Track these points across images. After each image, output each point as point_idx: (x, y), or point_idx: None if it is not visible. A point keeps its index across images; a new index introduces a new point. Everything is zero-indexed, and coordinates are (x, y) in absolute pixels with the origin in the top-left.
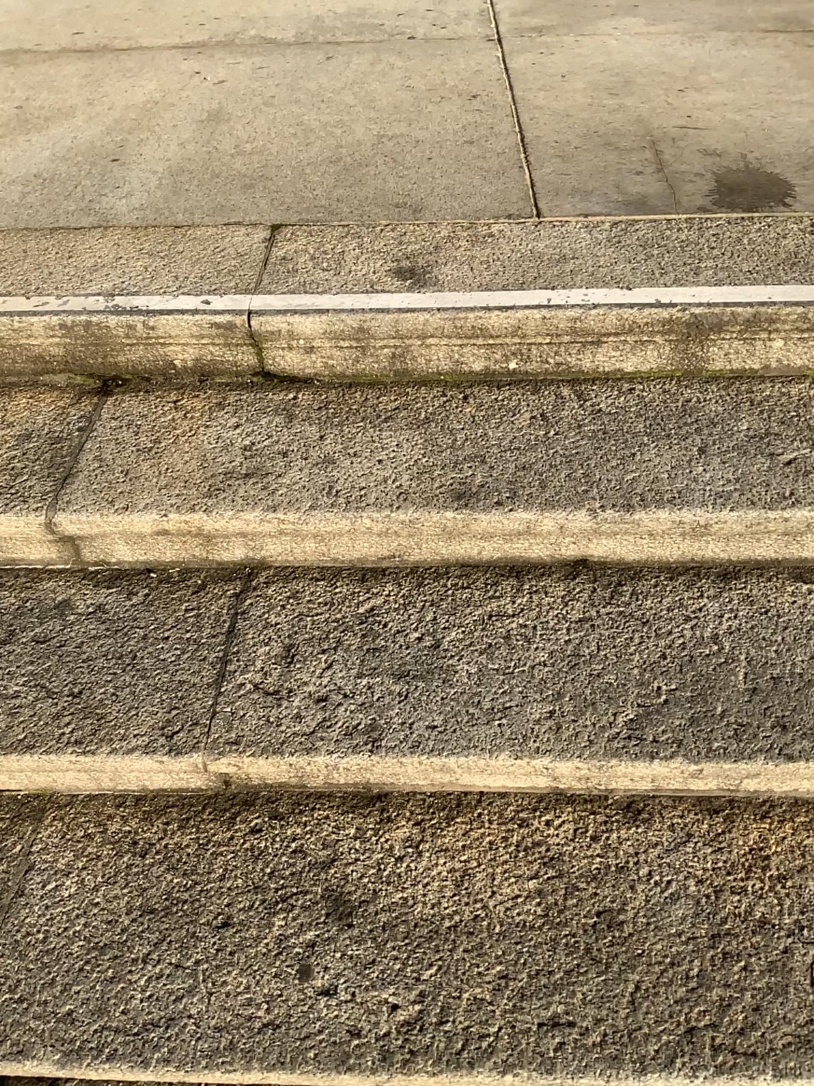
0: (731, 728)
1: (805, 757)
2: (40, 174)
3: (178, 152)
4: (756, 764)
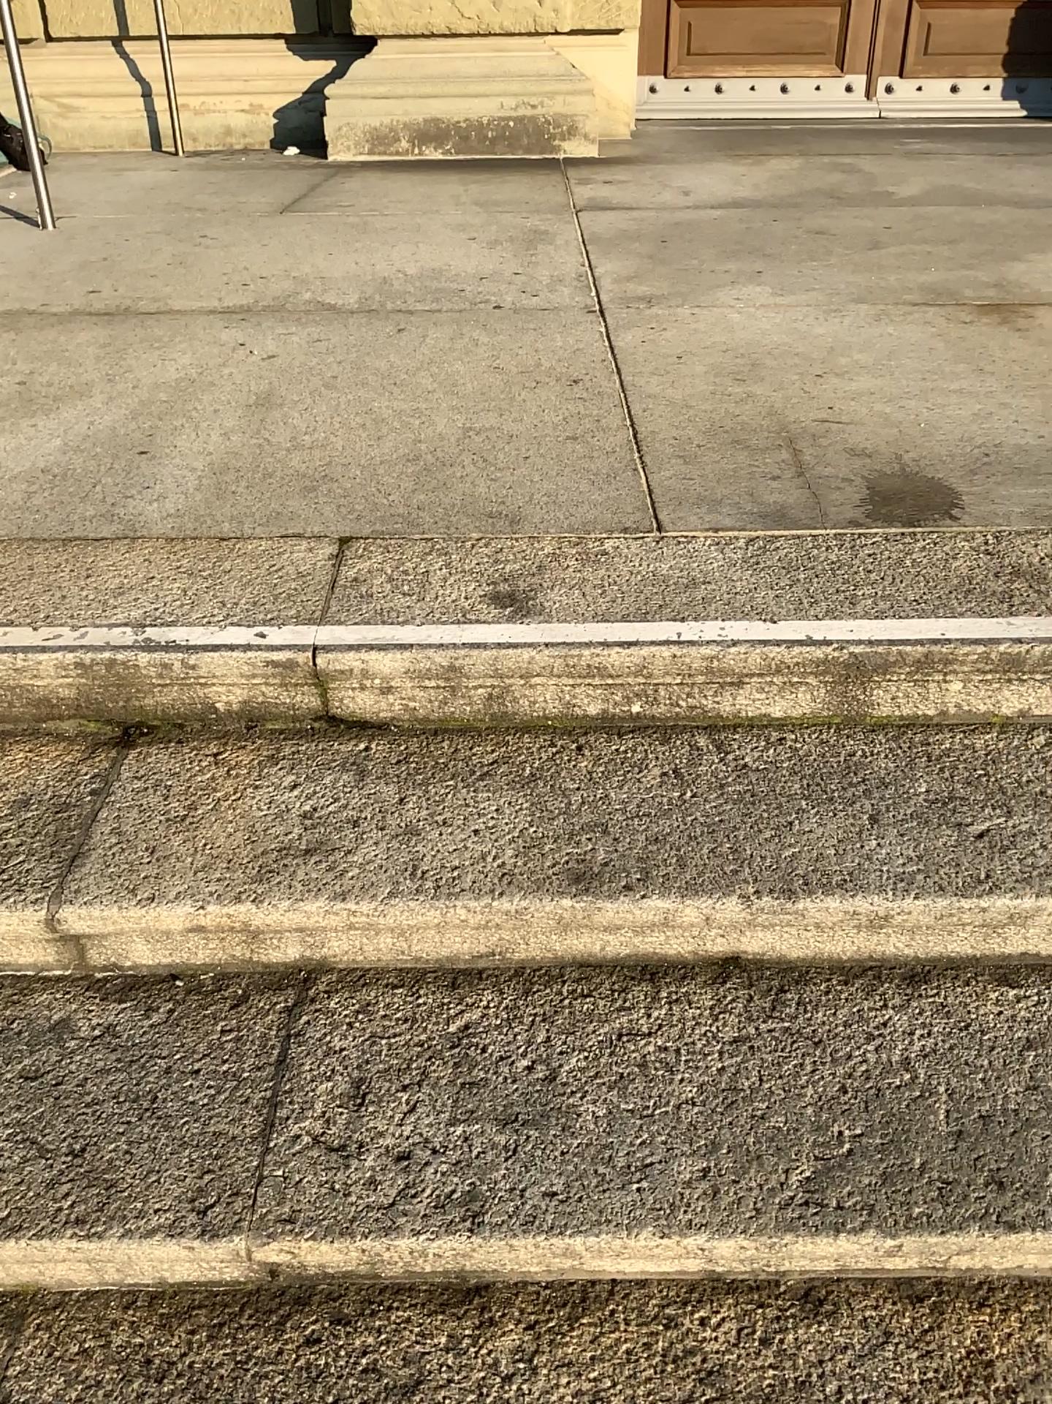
0: (933, 1187)
1: (1029, 1225)
2: (49, 467)
3: (219, 442)
4: (969, 1237)
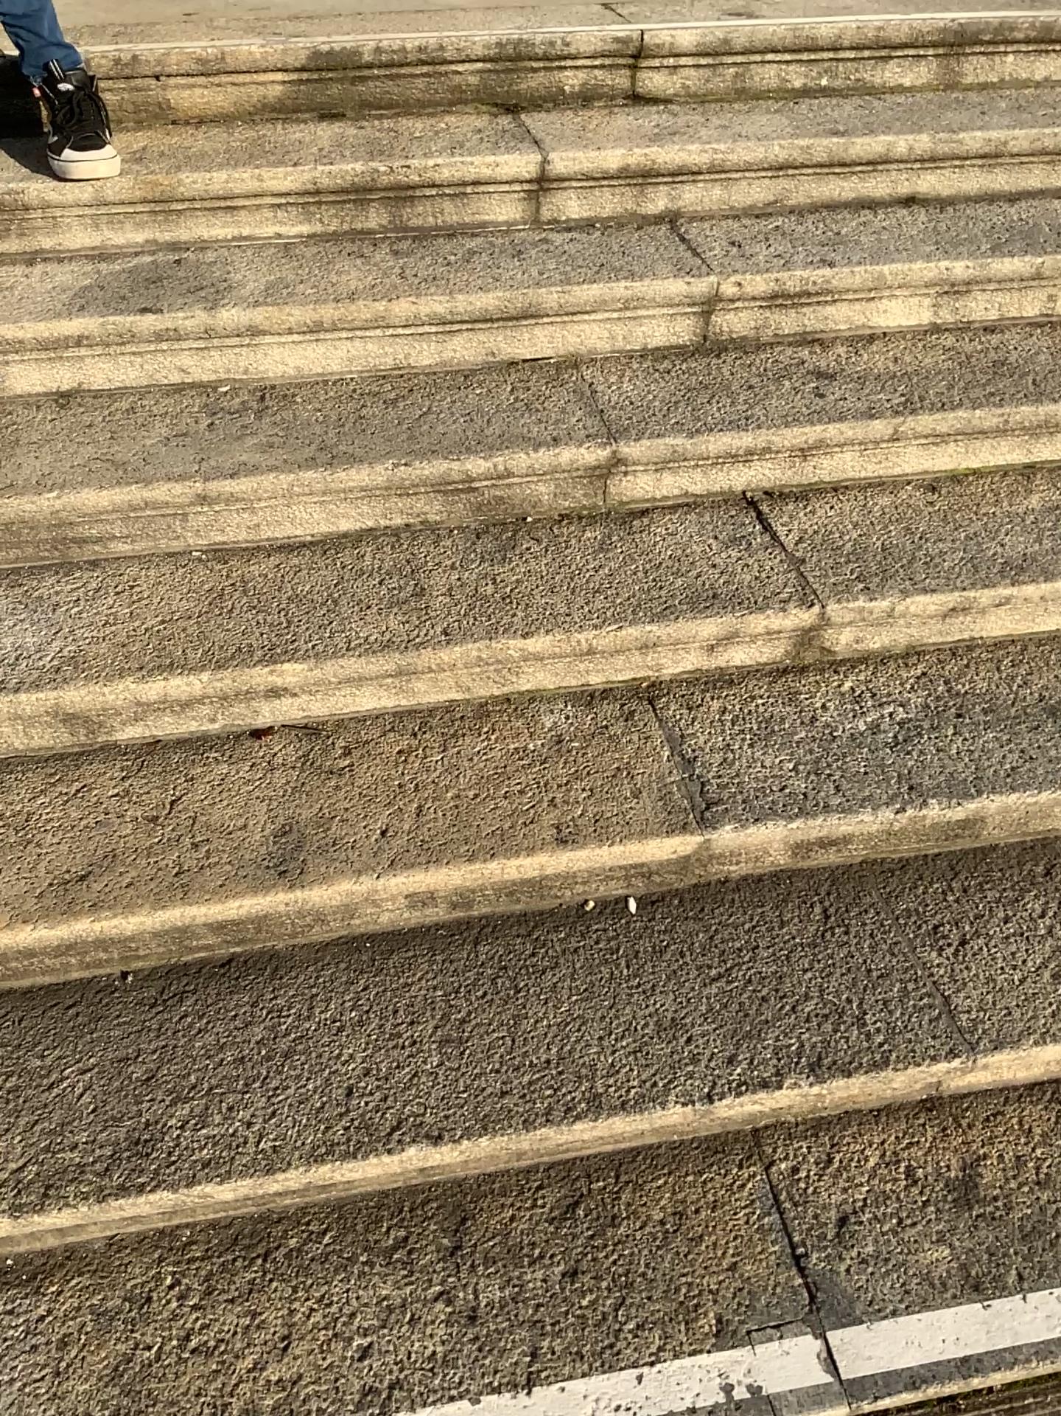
0: None
1: None
2: None
3: None
4: None
